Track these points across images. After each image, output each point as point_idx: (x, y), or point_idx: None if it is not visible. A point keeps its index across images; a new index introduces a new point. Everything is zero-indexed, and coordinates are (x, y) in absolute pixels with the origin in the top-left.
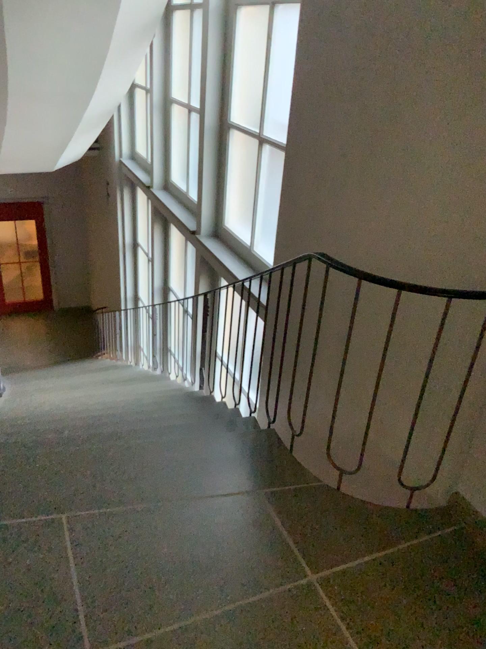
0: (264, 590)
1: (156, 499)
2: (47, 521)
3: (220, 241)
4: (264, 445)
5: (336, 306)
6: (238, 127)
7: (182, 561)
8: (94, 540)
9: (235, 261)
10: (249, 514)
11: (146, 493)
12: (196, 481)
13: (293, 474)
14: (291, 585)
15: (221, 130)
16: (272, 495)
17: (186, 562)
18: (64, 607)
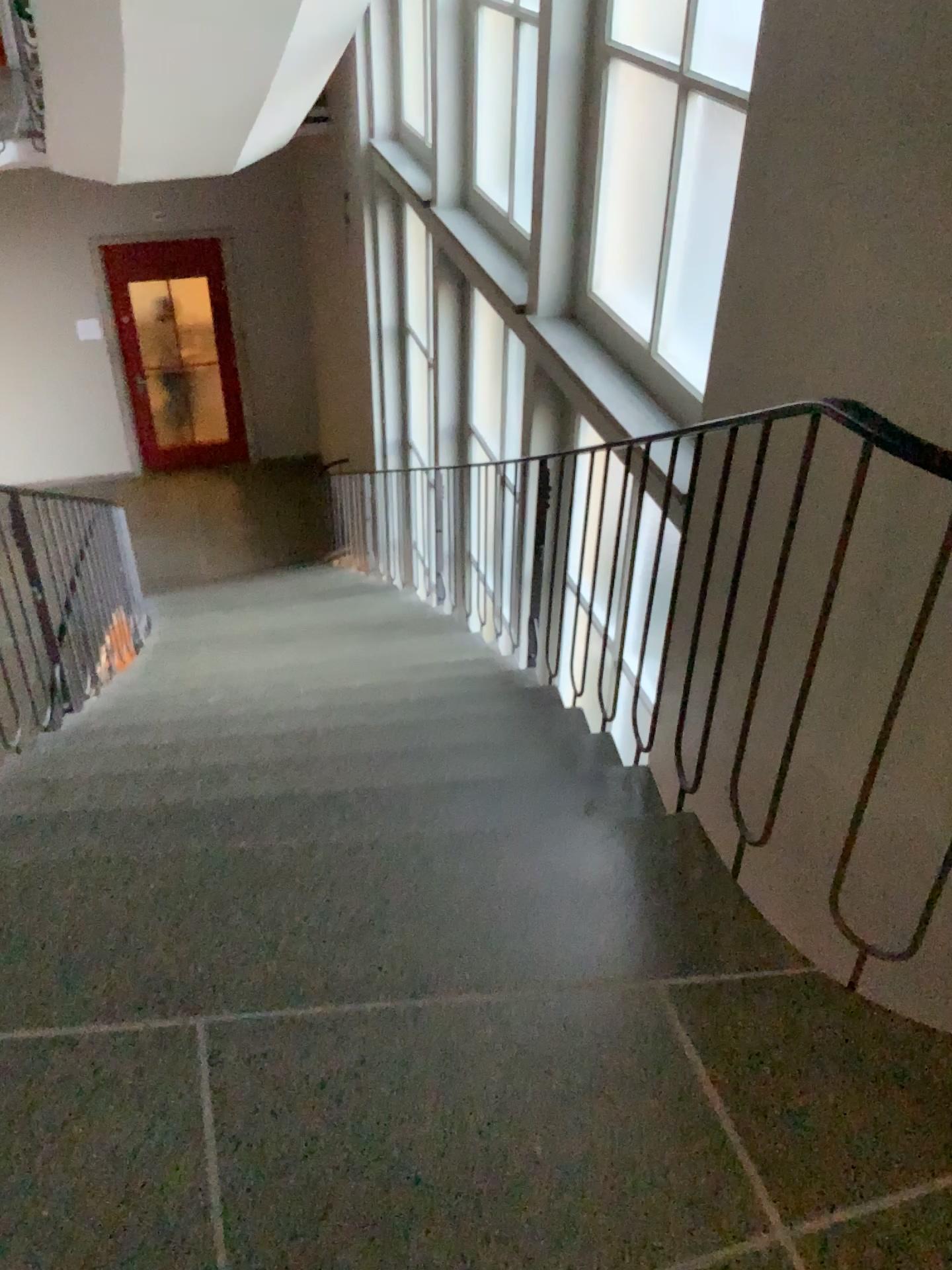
0: (667, 1262)
1: (418, 992)
2: (169, 1034)
3: (581, 336)
4: (673, 854)
5: (862, 520)
6: (630, 60)
7: (472, 1163)
8: (270, 1092)
9: (614, 384)
10: (633, 1045)
11: (394, 974)
12: (510, 947)
13: (742, 941)
14: (733, 1253)
15: (591, 68)
16: (690, 998)
17: (479, 1166)
18: (195, 1268)
